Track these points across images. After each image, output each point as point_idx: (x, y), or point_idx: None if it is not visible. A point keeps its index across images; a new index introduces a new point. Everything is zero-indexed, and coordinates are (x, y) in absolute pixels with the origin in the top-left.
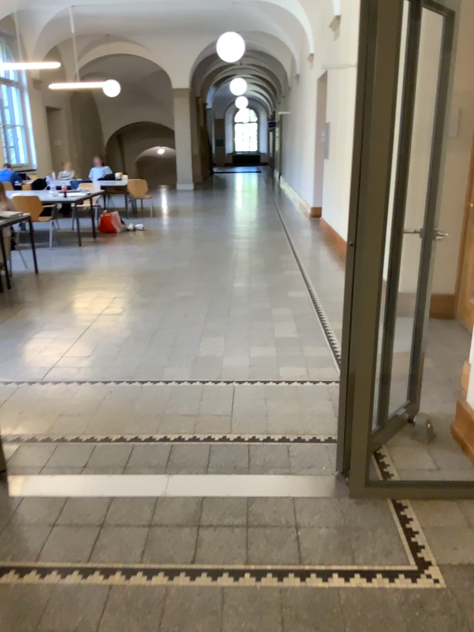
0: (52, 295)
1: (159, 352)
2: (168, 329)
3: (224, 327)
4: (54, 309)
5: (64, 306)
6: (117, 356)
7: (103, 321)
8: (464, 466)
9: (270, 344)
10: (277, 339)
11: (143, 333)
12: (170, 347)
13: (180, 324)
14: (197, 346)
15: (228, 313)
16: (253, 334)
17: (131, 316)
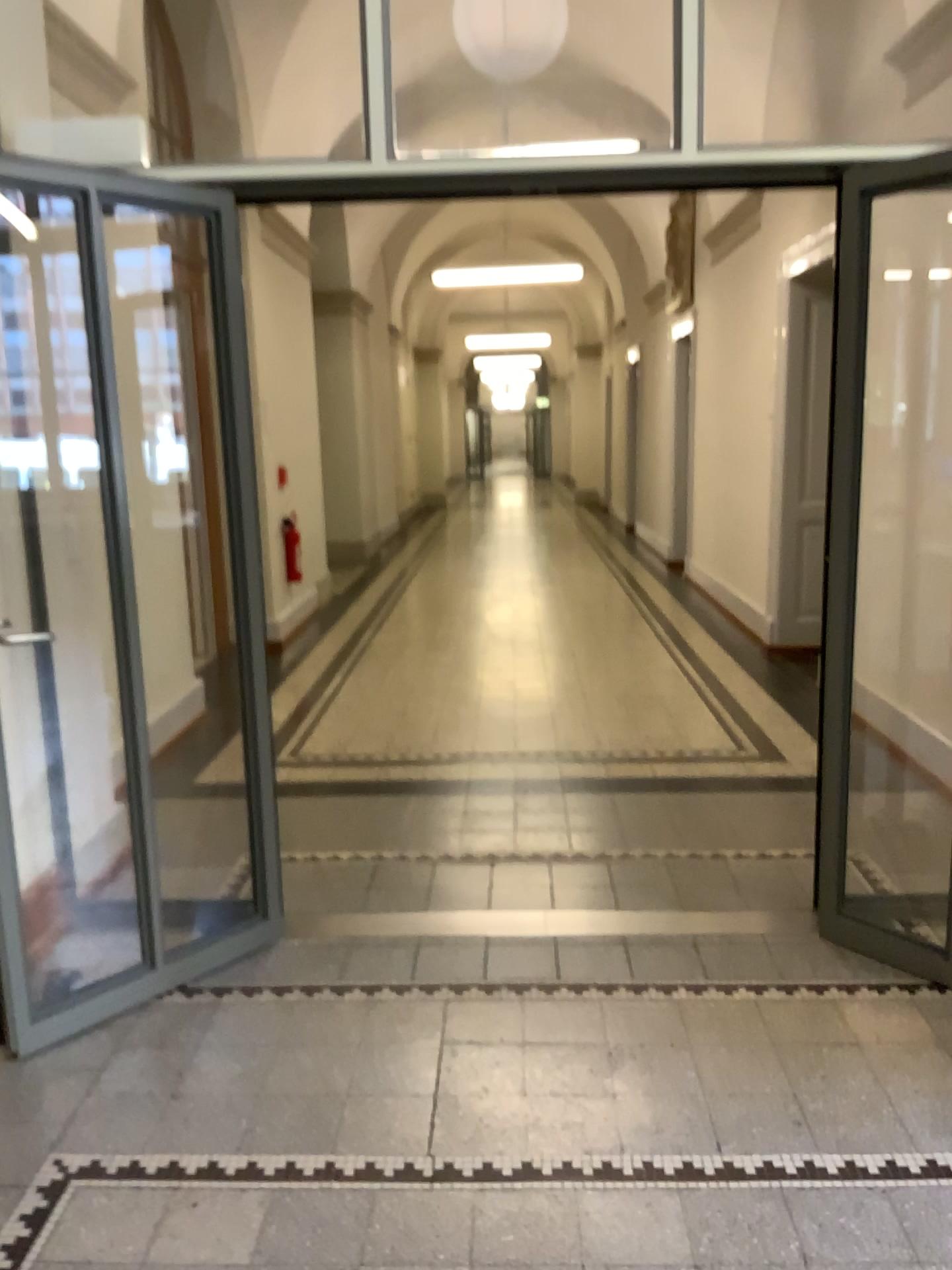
0: None
1: None
2: None
3: None
4: None
5: None
6: None
7: None
8: (80, 928)
9: None
10: None
11: None
12: None
13: None
14: None
15: None
16: None
17: None
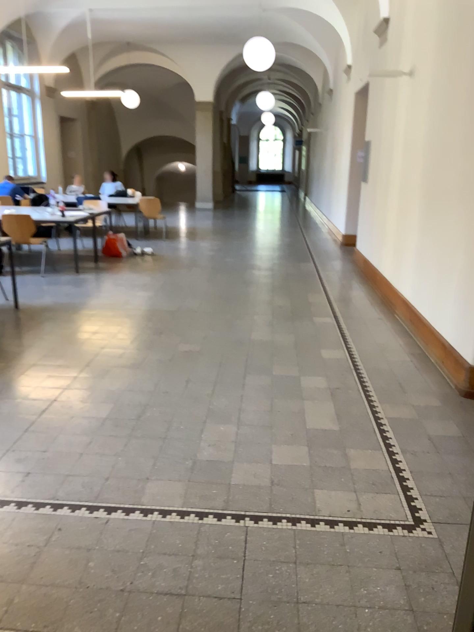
0: (23, 344)
1: (144, 449)
2: (161, 407)
3: (237, 407)
4: (20, 367)
5: (33, 363)
6: (83, 454)
7: (77, 389)
8: None
9: (300, 442)
10: (309, 434)
11: (127, 413)
12: (160, 440)
13: (179, 398)
14: (198, 440)
15: (244, 382)
16: (276, 422)
17: (116, 383)
